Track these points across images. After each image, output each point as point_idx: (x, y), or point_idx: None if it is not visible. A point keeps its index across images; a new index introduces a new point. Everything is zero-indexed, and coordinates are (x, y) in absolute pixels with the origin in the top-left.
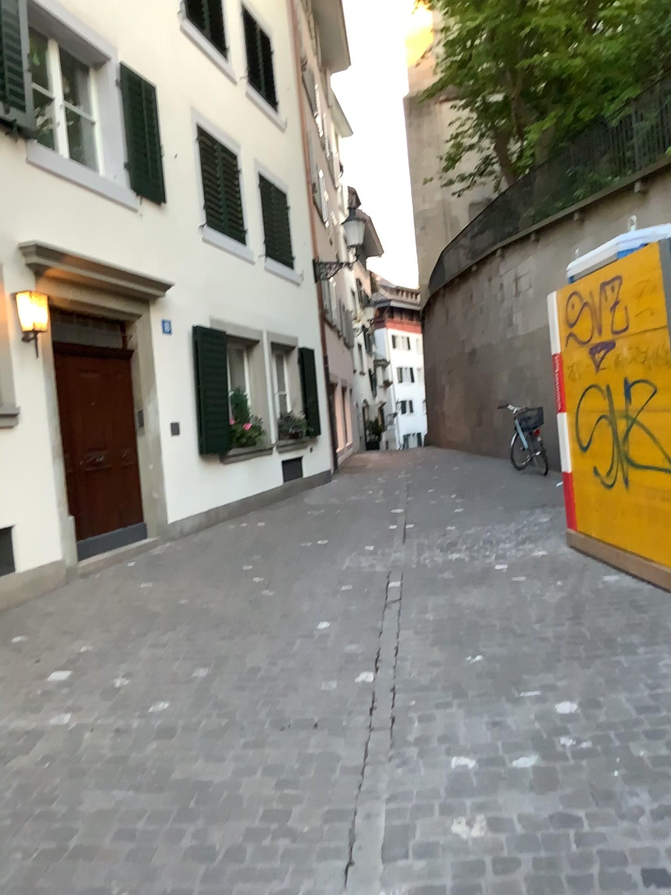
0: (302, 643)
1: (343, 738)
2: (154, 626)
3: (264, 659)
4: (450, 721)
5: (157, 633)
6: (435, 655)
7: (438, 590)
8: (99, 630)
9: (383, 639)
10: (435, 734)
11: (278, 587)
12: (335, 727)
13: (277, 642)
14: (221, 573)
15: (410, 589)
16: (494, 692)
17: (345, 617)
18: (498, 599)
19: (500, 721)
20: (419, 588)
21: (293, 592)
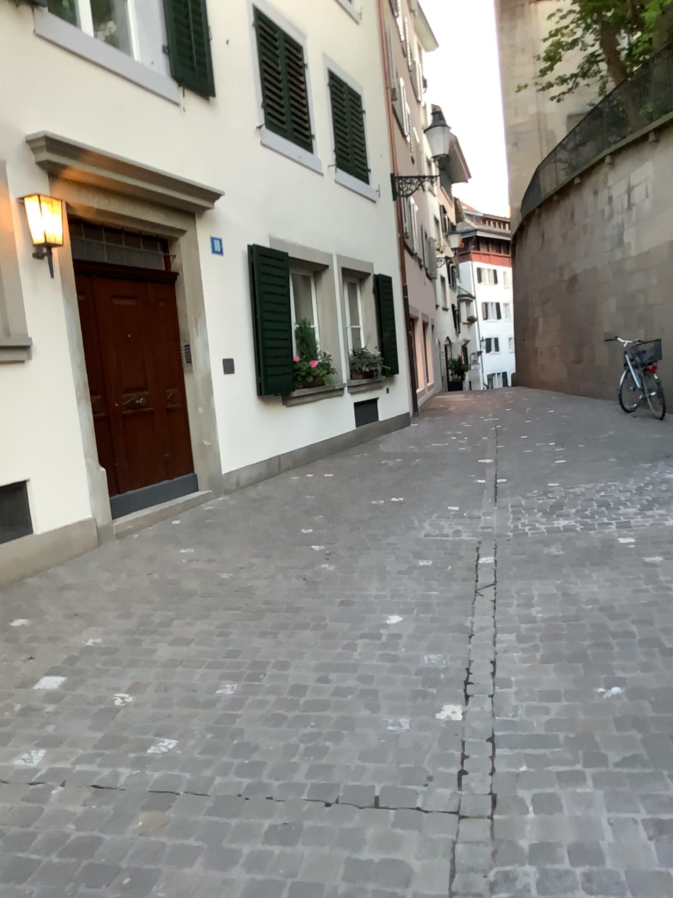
0: (366, 646)
1: (417, 832)
2: (182, 611)
3: (314, 671)
4: (585, 813)
5: (184, 622)
6: (549, 677)
7: (544, 572)
8: (116, 614)
9: (473, 645)
10: (563, 840)
11: (342, 558)
12: (406, 807)
13: (333, 642)
14: (275, 538)
15: (507, 568)
16: (648, 758)
17: (423, 607)
18: (628, 589)
19: (667, 822)
20: (518, 568)
21: (359, 566)
